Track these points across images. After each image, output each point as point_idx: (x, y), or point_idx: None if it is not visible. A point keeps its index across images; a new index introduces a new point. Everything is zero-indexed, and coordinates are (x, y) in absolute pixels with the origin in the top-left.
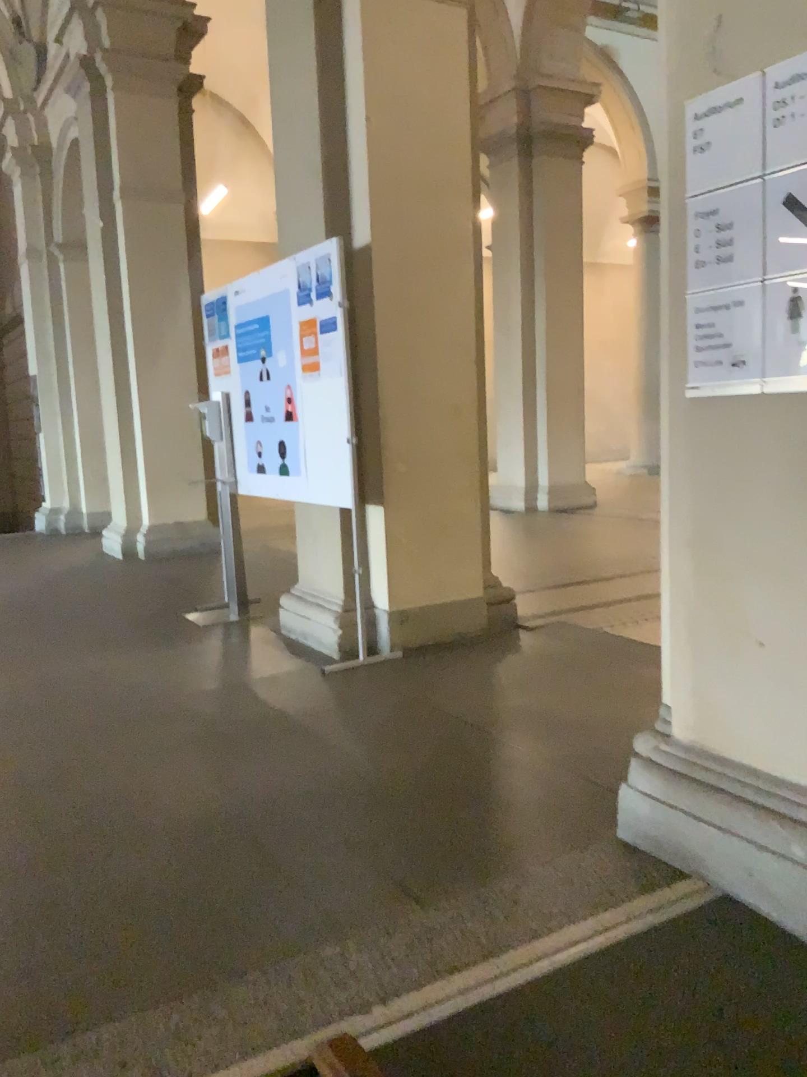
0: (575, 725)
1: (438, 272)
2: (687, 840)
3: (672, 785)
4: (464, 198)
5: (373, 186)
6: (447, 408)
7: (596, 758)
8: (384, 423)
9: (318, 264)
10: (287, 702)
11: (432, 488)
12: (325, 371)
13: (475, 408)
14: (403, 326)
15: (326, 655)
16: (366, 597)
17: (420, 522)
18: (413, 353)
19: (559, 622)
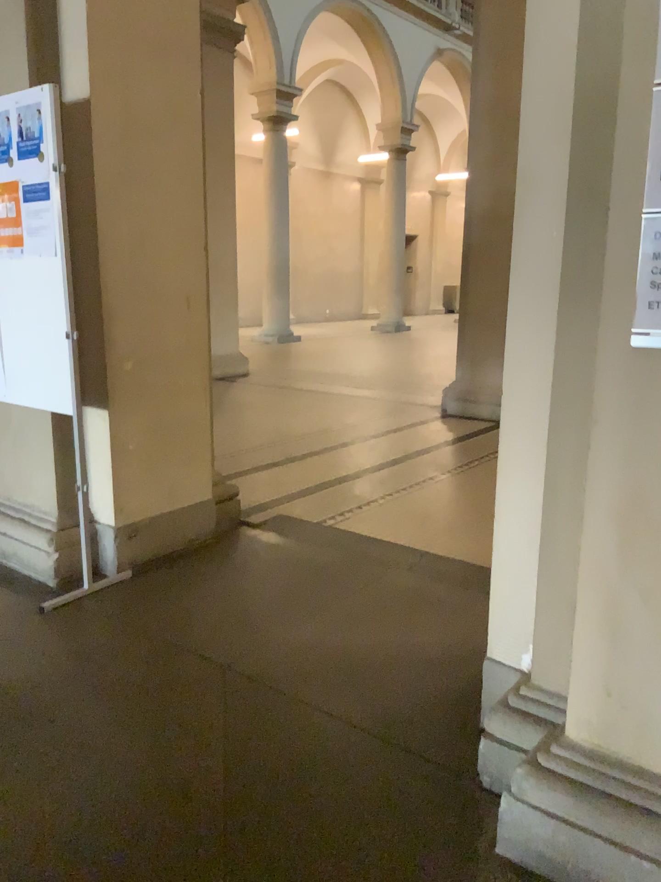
0: (356, 662)
1: (164, 143)
2: (605, 873)
3: (581, 804)
4: (190, 61)
5: (90, 27)
6: (173, 298)
7: (403, 713)
8: (104, 313)
9: (16, 115)
10: (6, 663)
11: (158, 387)
12: (29, 249)
13: (200, 298)
14: (127, 202)
15: (36, 577)
16: (88, 513)
17: (145, 425)
18: (137, 234)
19: (277, 515)
